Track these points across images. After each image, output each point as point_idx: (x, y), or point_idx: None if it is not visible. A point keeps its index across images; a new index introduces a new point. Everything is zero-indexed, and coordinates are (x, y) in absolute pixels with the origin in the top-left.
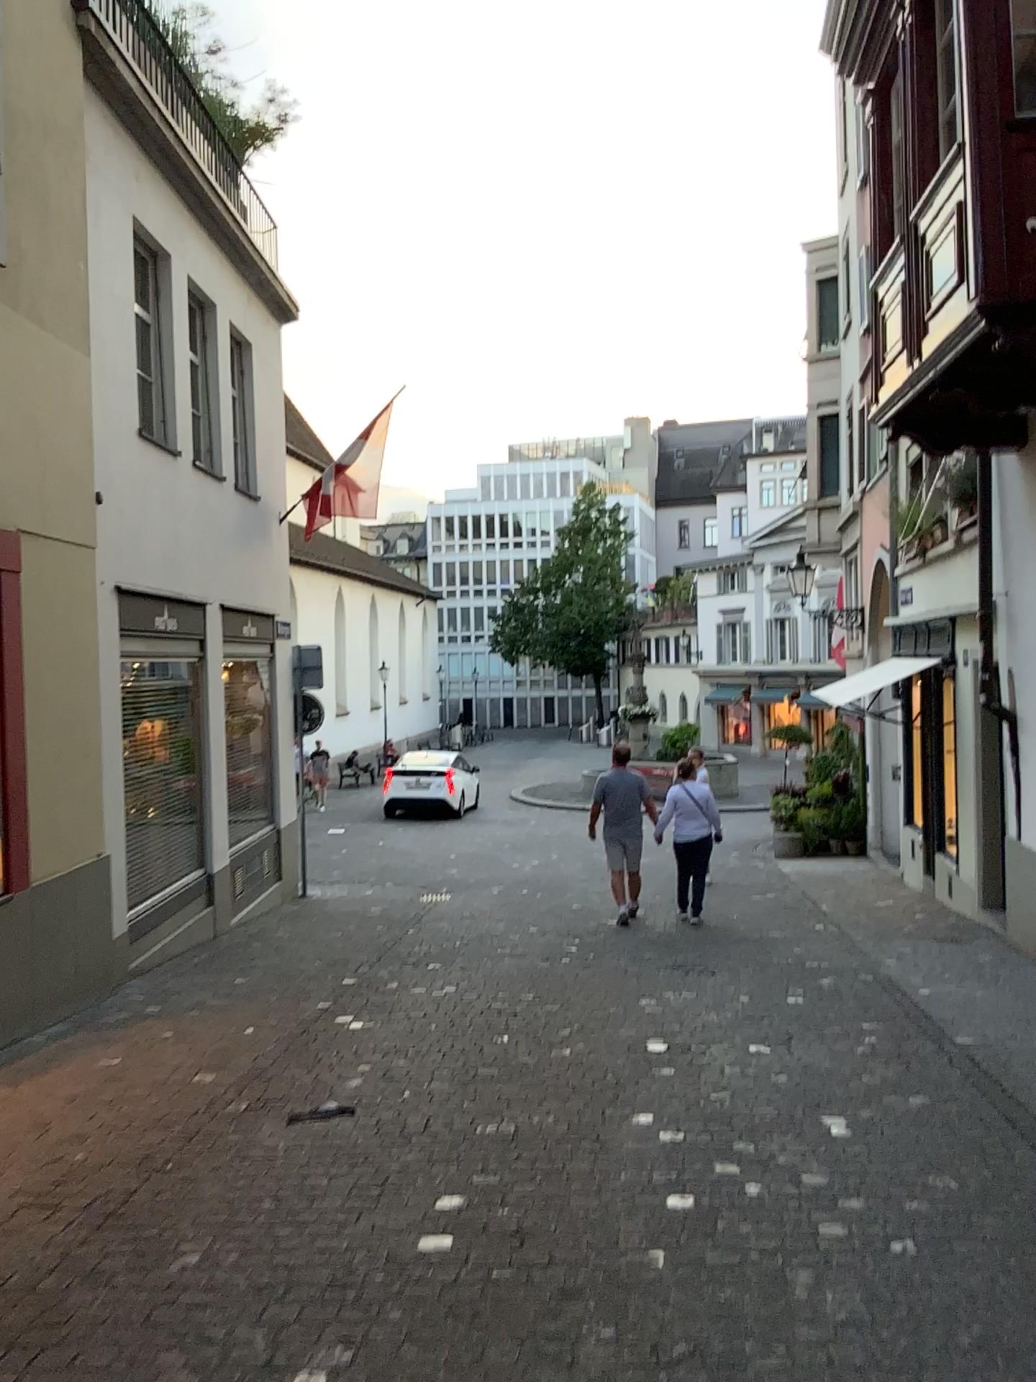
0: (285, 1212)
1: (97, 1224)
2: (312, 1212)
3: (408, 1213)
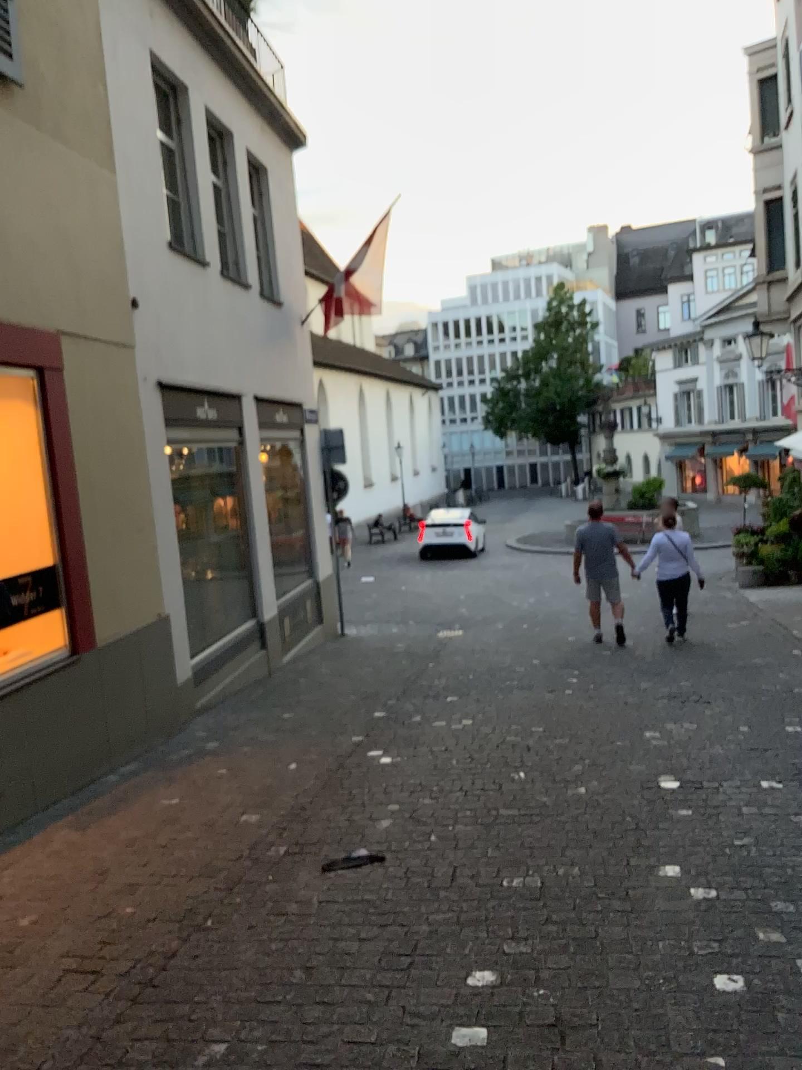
0: (314, 995)
1: (130, 1004)
2: (341, 996)
3: (440, 999)
